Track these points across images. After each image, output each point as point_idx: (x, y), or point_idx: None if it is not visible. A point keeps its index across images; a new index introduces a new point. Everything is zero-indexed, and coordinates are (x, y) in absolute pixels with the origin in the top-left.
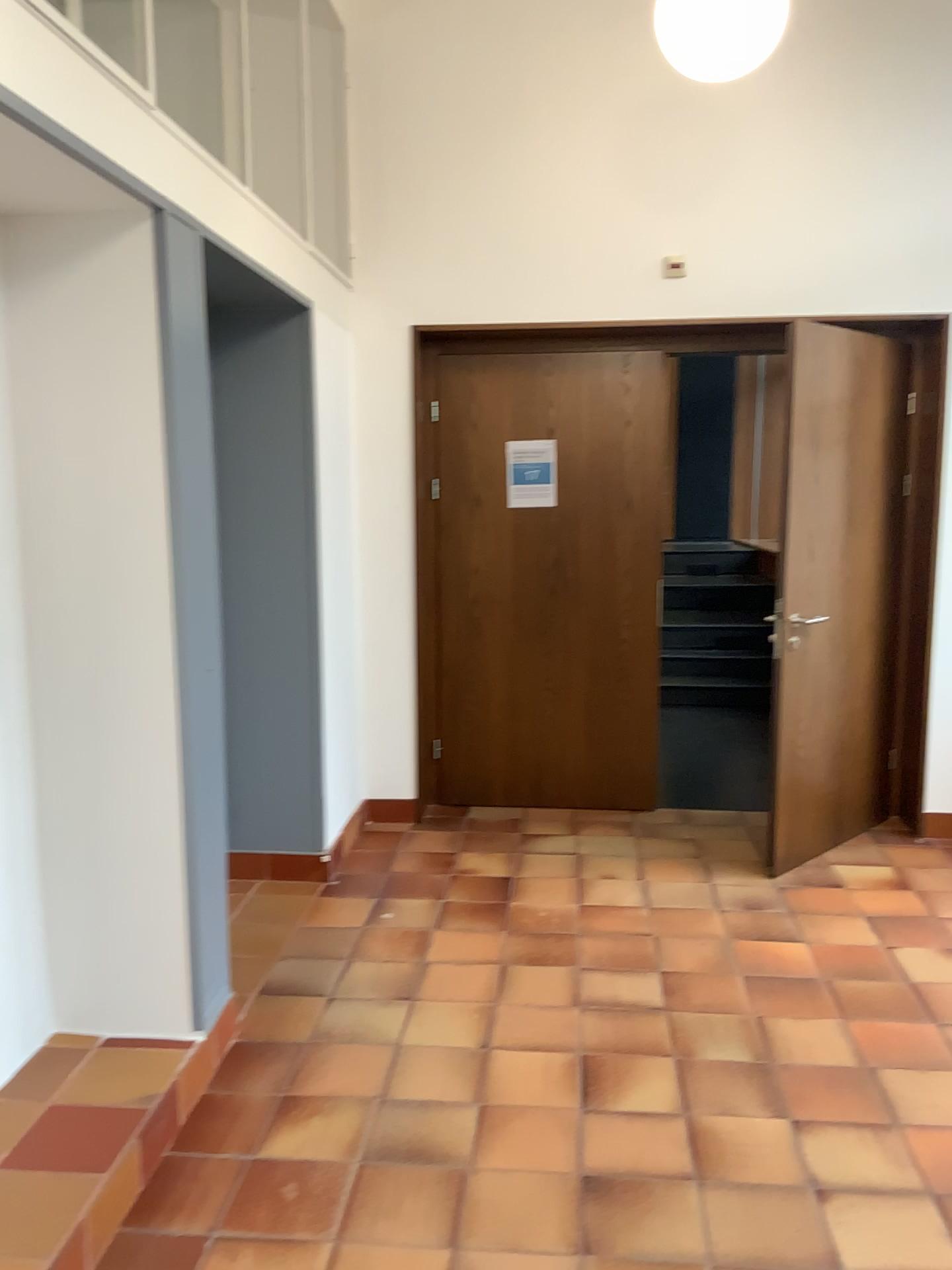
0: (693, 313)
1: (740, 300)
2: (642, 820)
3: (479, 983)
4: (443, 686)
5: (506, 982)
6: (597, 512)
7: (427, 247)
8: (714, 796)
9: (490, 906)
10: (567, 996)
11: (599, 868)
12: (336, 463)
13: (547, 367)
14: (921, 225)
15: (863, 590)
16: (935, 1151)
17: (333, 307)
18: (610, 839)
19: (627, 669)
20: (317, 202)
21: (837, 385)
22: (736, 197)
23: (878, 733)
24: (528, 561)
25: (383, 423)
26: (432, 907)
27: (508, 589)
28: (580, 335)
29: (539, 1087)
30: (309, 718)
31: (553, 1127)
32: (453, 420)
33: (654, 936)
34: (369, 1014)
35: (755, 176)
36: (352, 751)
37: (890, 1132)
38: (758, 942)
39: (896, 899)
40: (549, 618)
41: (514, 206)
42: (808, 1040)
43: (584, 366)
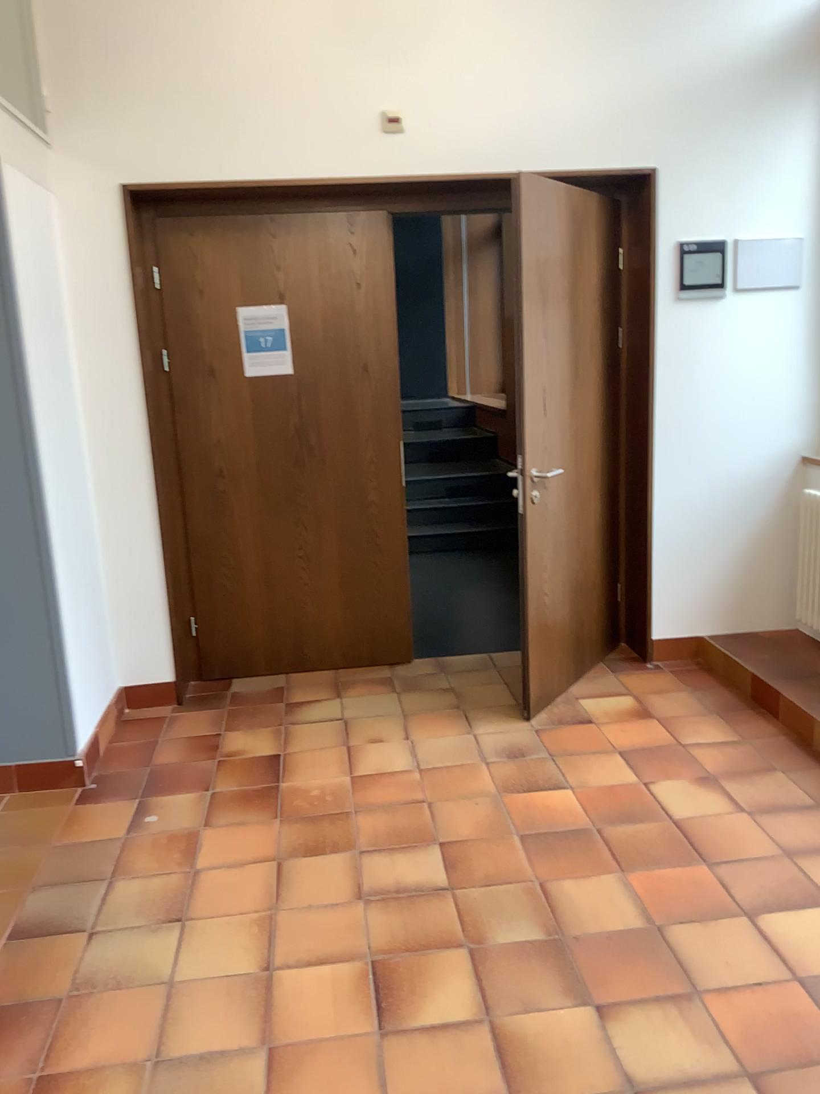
0: (416, 169)
1: (460, 156)
2: (401, 674)
3: (255, 889)
4: (193, 562)
5: (284, 883)
6: (335, 377)
7: (131, 99)
8: (464, 642)
9: (260, 791)
10: (349, 889)
11: (366, 732)
12: (48, 338)
13: (271, 230)
14: (627, 79)
15: (592, 439)
16: (741, 1020)
17: (26, 162)
18: (372, 698)
19: (375, 530)
20: (1, 47)
21: (560, 240)
22: (451, 49)
23: (611, 571)
24: (269, 430)
25: (101, 293)
26: (199, 800)
27: (250, 460)
28: (303, 196)
29: (331, 1014)
30: (46, 617)
31: (350, 1067)
32: (178, 289)
33: (428, 803)
34: (136, 948)
35: (467, 27)
36: (100, 642)
37: (694, 1004)
38: (528, 795)
39: (645, 729)
40: (295, 486)
41: (222, 55)
42: (595, 903)
43: (309, 228)
